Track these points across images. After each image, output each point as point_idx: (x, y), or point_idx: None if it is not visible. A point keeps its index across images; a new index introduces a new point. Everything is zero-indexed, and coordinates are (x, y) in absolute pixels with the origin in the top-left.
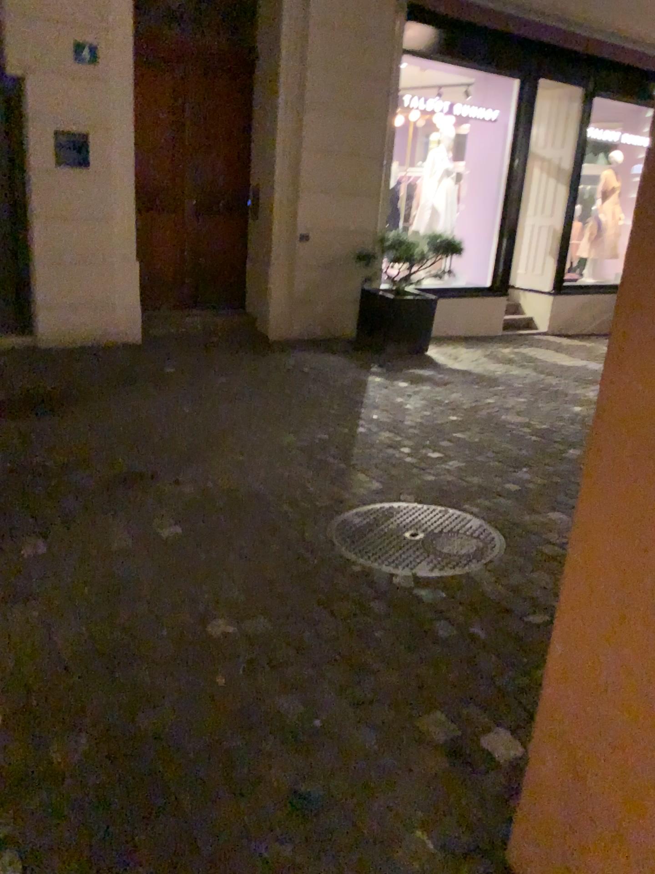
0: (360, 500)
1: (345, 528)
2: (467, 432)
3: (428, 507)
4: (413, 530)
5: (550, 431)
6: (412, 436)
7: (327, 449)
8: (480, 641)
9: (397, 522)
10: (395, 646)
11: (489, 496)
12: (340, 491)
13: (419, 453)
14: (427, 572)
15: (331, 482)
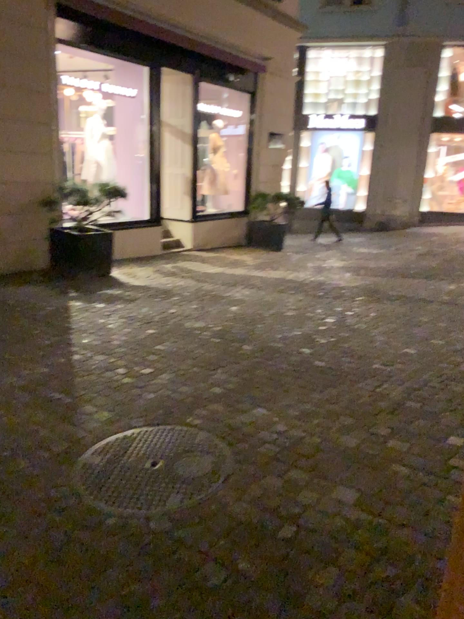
0: (95, 437)
1: (90, 475)
2: (165, 345)
3: (158, 430)
4: (154, 460)
5: (226, 333)
6: (123, 357)
7: (50, 386)
8: (254, 579)
9: (136, 454)
10: (179, 618)
11: (204, 407)
12: (74, 430)
13: (134, 374)
14: (180, 507)
15: (63, 422)
